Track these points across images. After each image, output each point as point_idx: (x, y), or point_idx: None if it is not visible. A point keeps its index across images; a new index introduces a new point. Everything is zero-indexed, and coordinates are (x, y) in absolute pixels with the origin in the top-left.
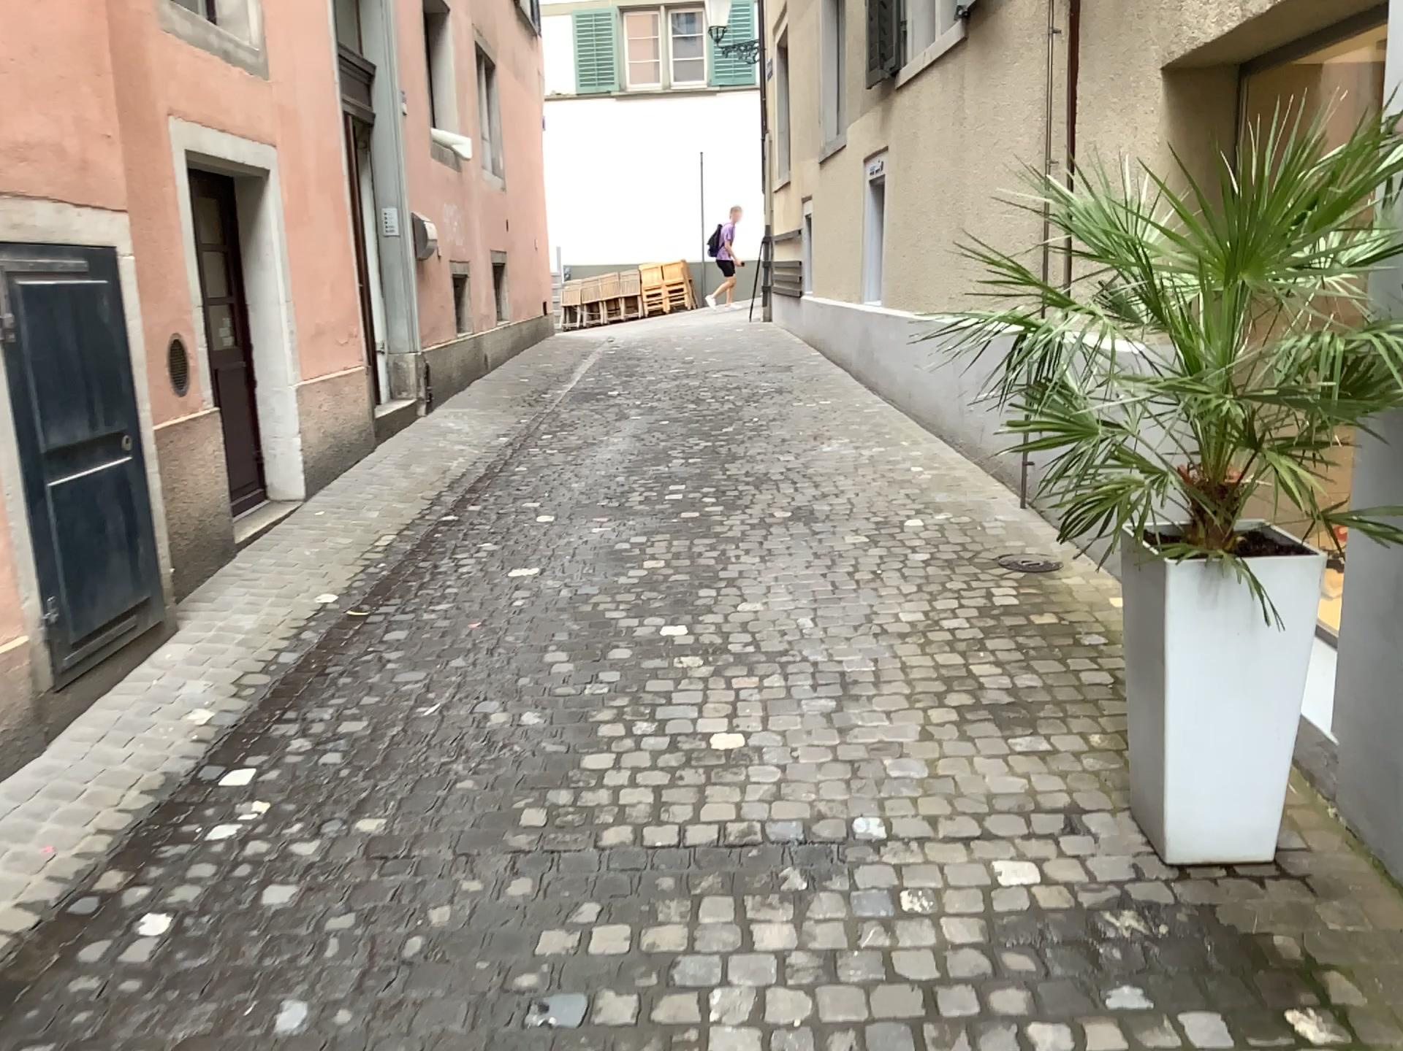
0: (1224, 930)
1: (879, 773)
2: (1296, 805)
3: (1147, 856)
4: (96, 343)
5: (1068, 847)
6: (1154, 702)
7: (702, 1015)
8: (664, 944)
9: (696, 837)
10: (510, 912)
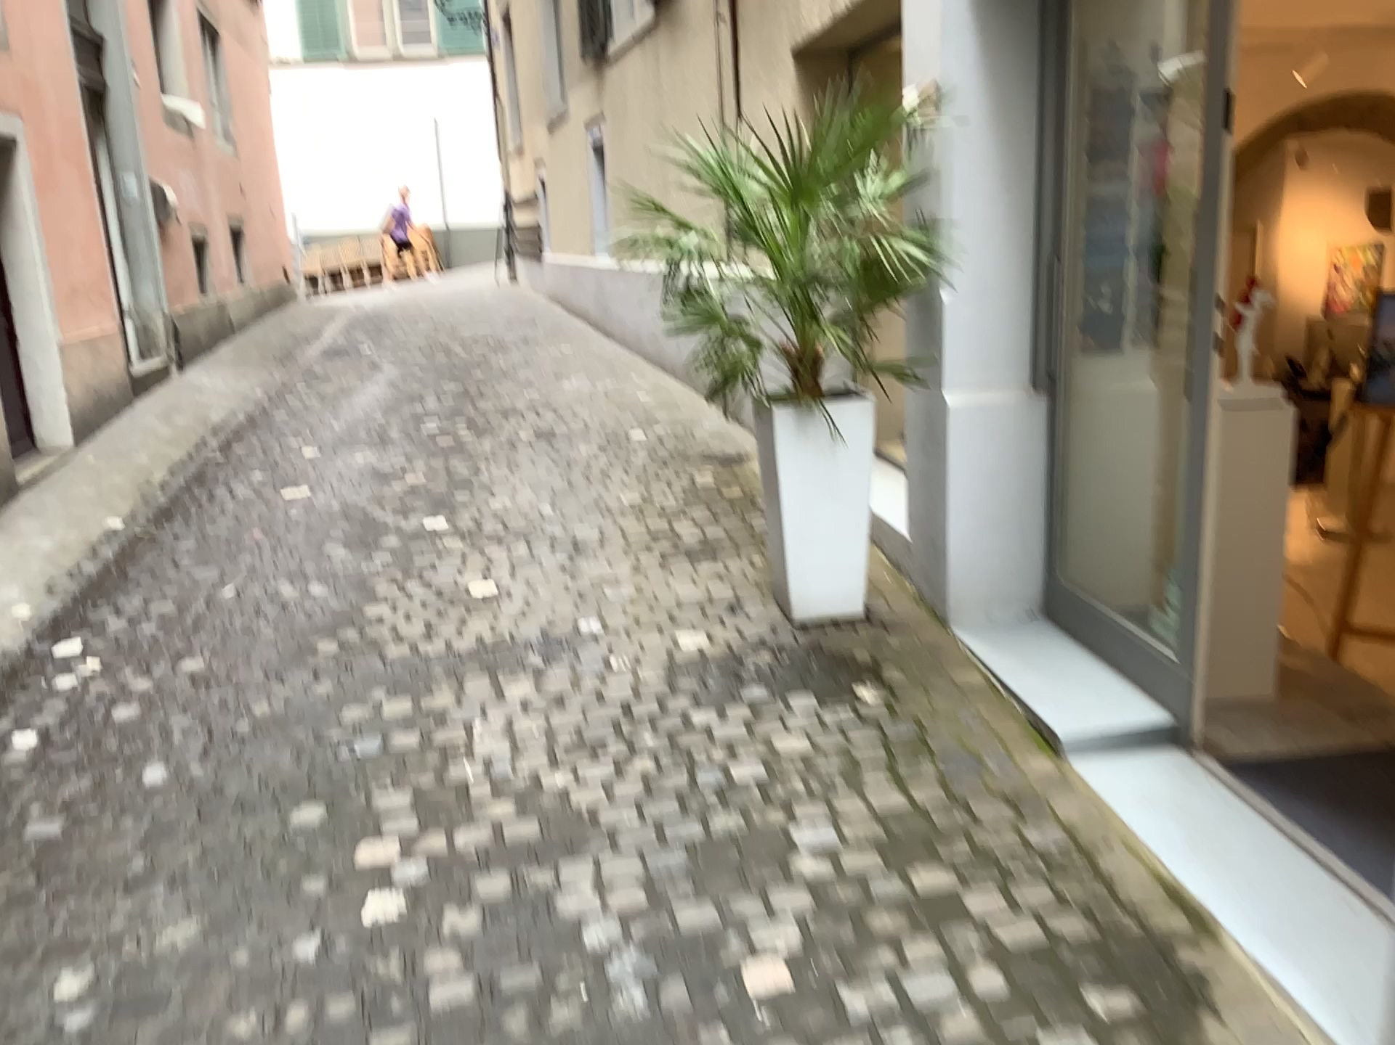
0: (829, 657)
1: (599, 596)
2: (887, 585)
3: (784, 623)
4: None
5: (732, 624)
6: (780, 512)
7: (472, 738)
8: (441, 706)
9: (461, 646)
10: (321, 702)
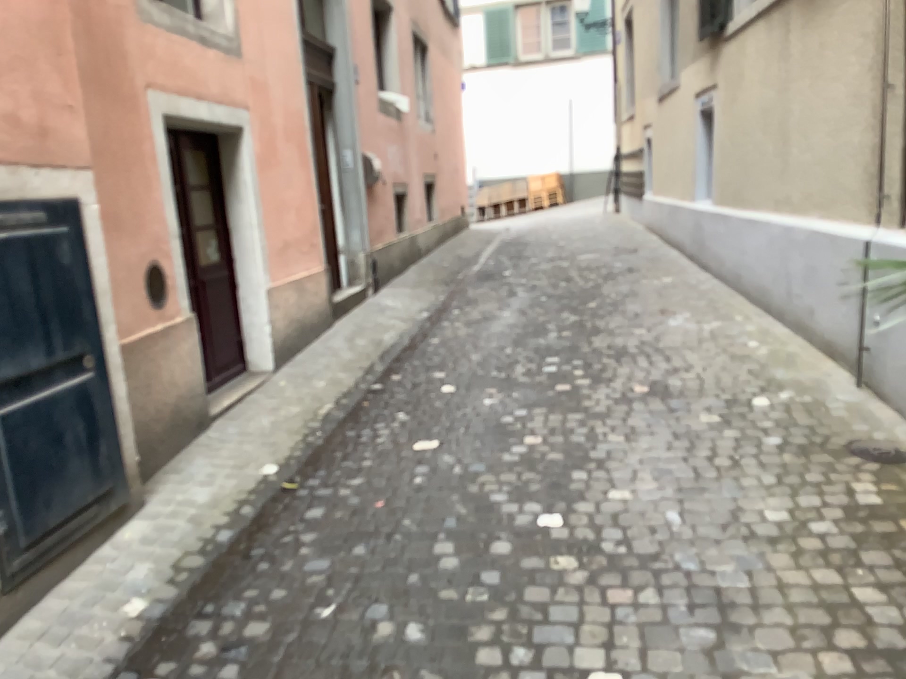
0: None
1: None
2: None
3: None
4: (57, 283)
5: None
6: None
7: None
8: None
9: None
10: None
